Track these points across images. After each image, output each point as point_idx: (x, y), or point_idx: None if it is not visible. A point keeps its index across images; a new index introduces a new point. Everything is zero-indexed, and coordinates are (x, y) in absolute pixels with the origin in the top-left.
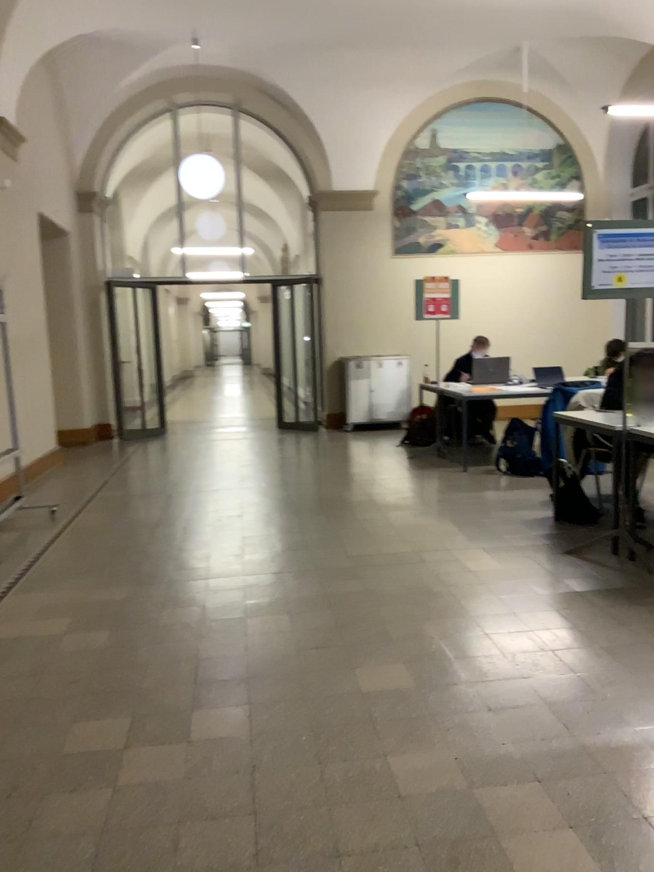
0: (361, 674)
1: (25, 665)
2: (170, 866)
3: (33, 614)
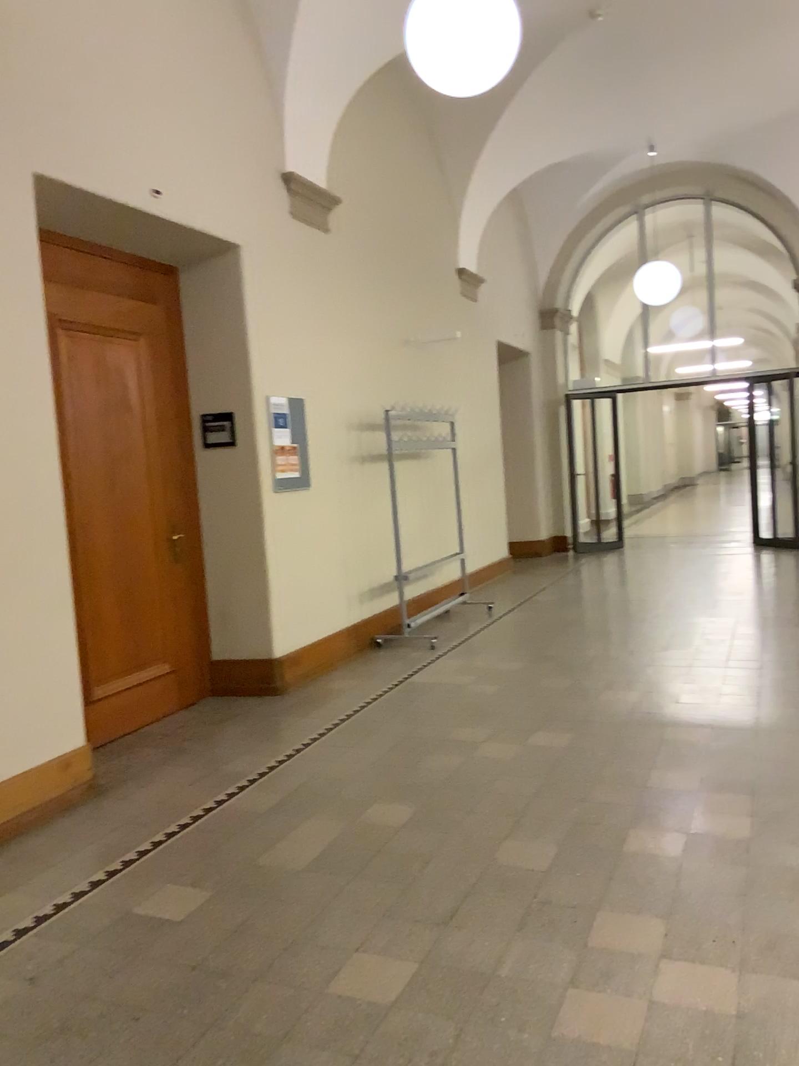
0: (669, 728)
1: (439, 697)
2: (486, 786)
3: (452, 672)
